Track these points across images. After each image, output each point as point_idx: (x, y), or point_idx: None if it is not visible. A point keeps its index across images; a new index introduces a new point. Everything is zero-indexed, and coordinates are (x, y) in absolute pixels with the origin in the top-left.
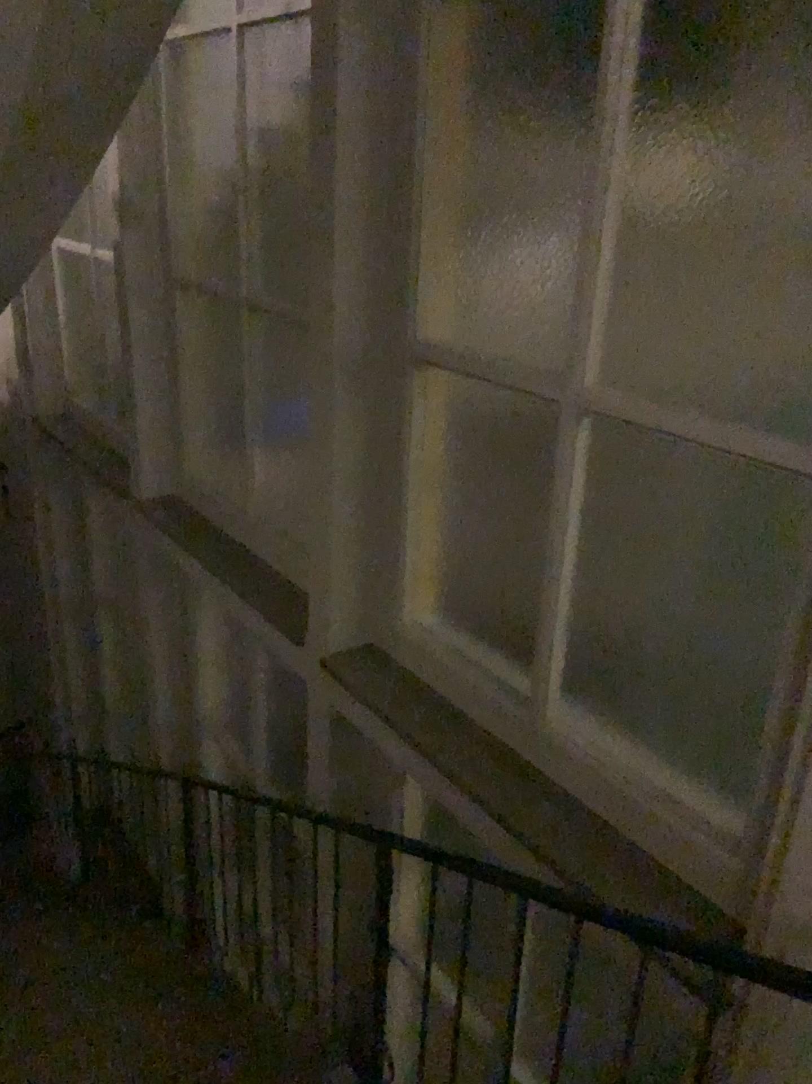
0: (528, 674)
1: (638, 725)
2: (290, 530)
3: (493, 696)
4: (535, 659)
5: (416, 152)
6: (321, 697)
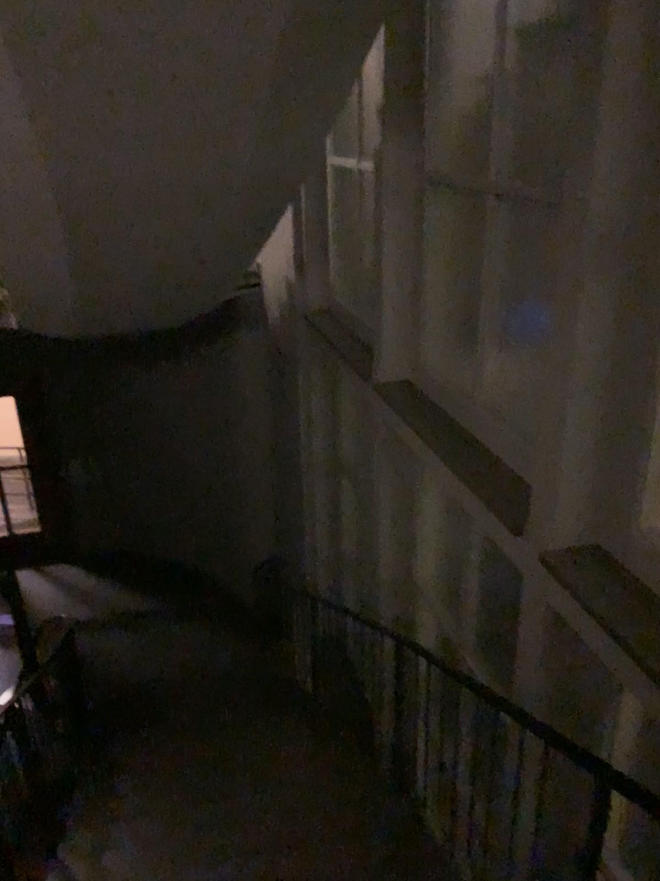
0: None
1: None
2: (515, 417)
3: None
4: None
5: None
6: (534, 591)
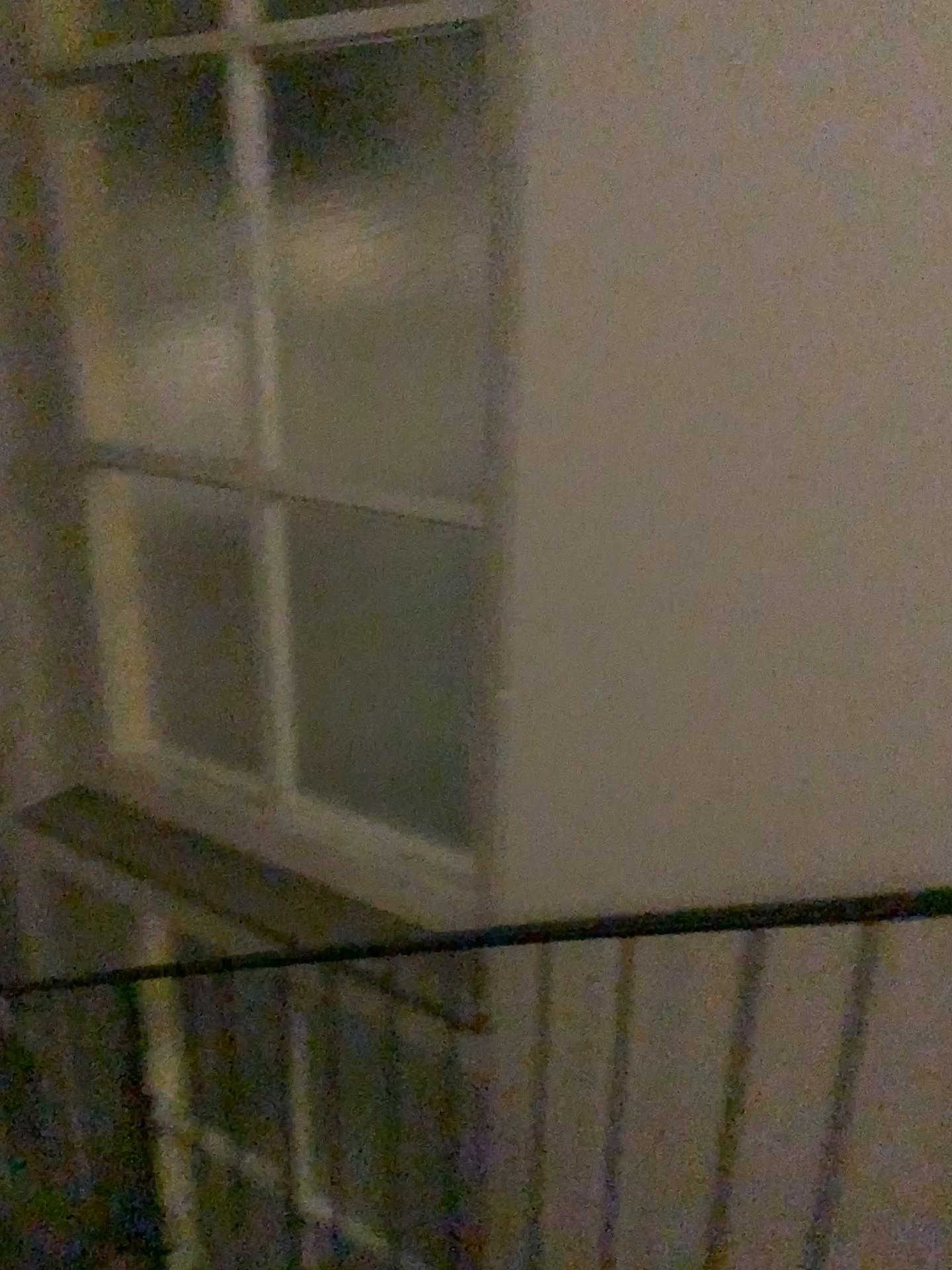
0: (263, 778)
1: (378, 801)
2: None
3: (230, 810)
4: (267, 758)
5: (56, 236)
6: (31, 860)
